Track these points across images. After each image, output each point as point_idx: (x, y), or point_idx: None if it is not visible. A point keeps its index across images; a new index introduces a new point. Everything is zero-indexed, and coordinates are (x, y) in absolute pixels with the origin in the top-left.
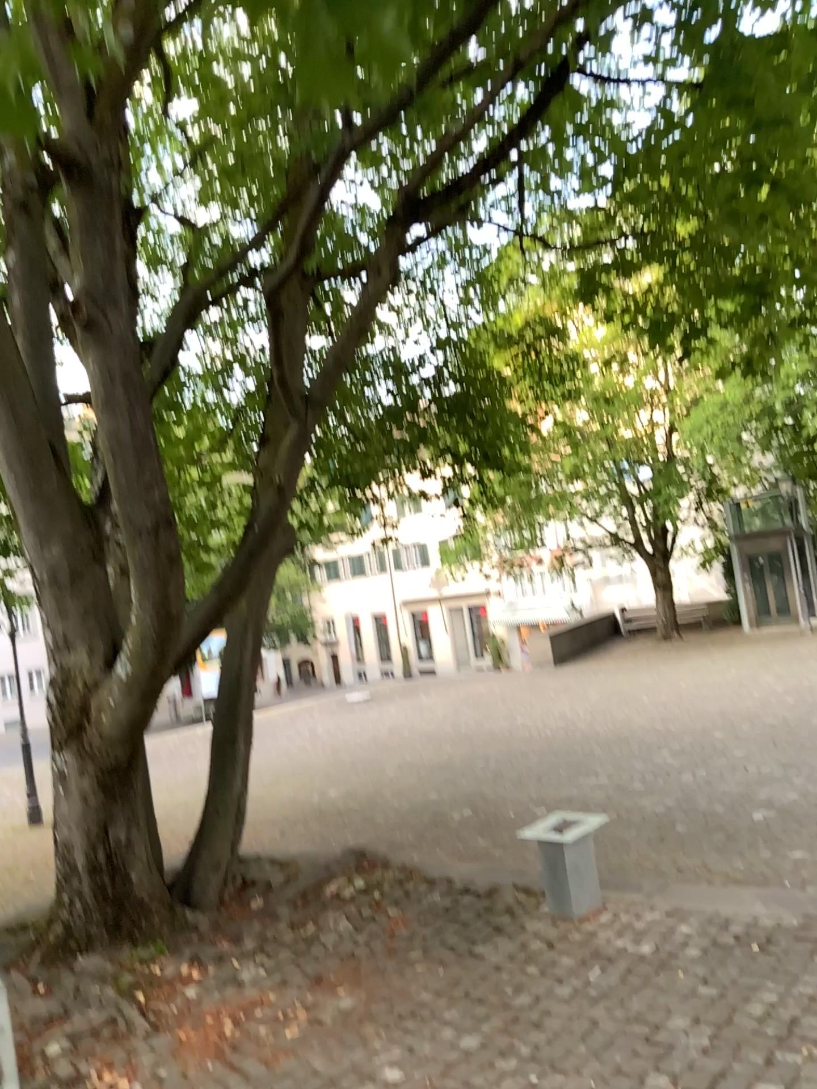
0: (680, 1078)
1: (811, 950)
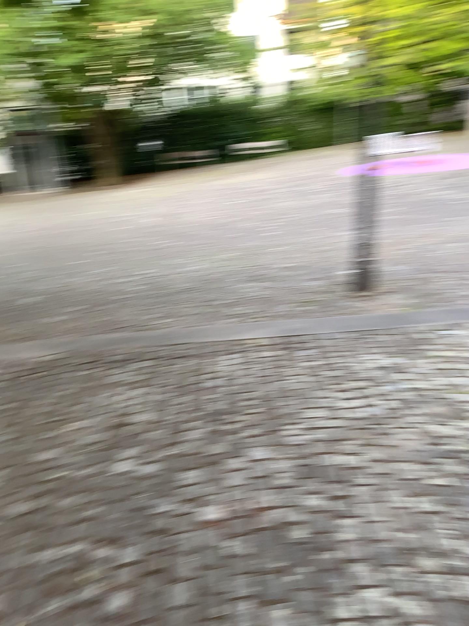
0: (2, 449)
1: (74, 360)
